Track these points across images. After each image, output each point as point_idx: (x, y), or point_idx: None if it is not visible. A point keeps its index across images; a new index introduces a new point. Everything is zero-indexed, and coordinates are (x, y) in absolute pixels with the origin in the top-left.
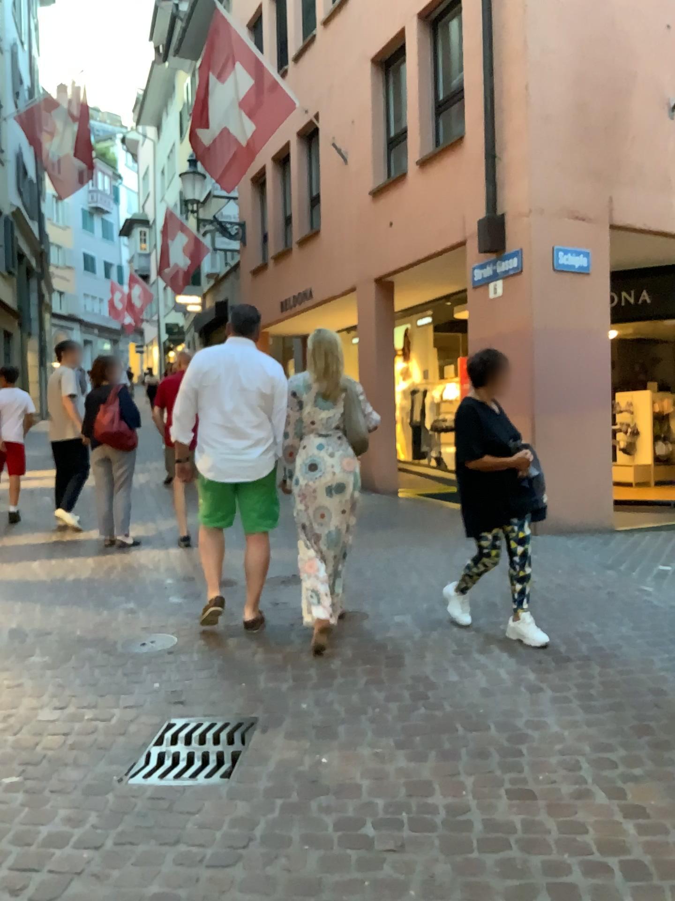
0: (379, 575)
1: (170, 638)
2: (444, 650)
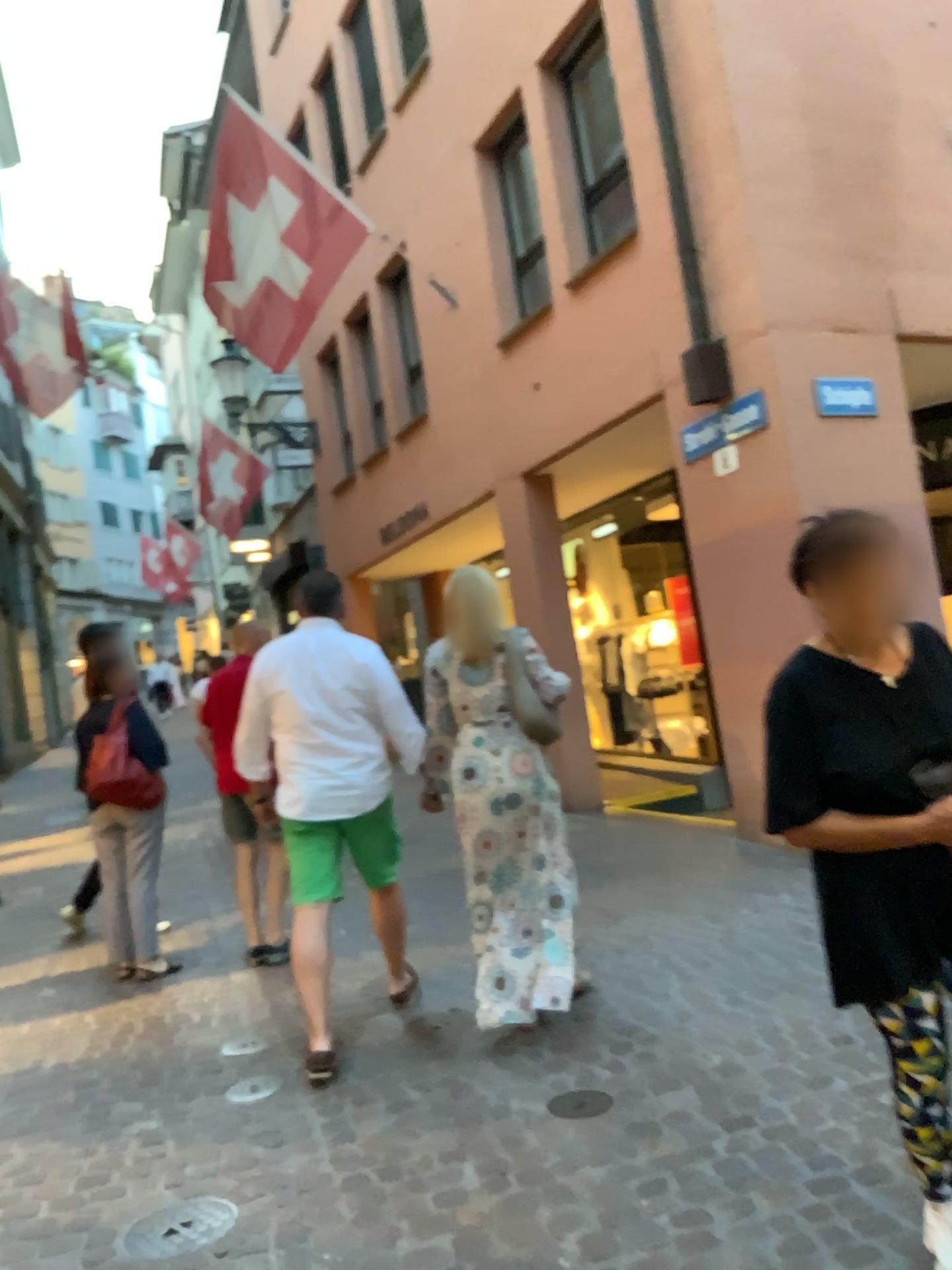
0: (613, 997)
1: (221, 1218)
2: (791, 1189)
